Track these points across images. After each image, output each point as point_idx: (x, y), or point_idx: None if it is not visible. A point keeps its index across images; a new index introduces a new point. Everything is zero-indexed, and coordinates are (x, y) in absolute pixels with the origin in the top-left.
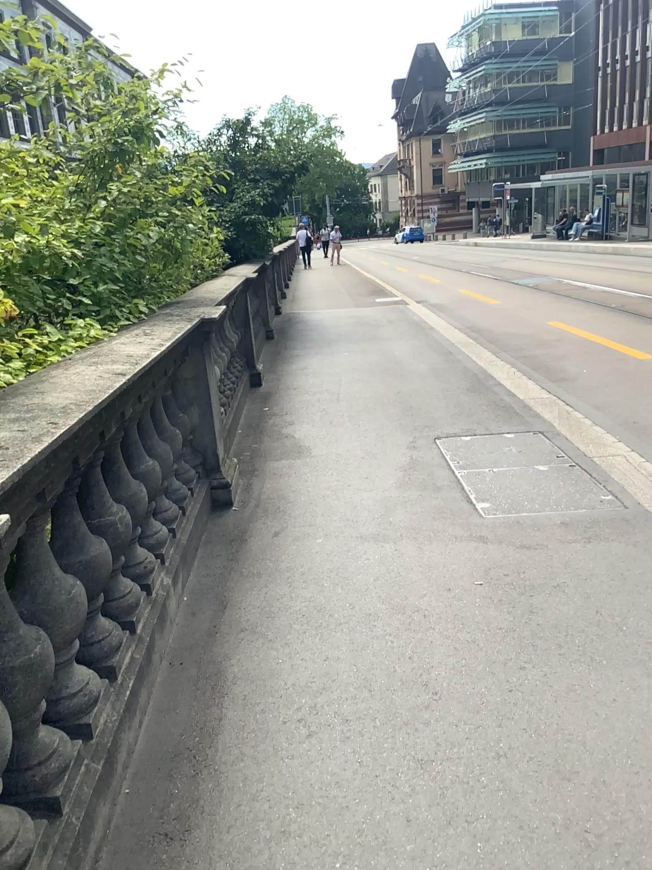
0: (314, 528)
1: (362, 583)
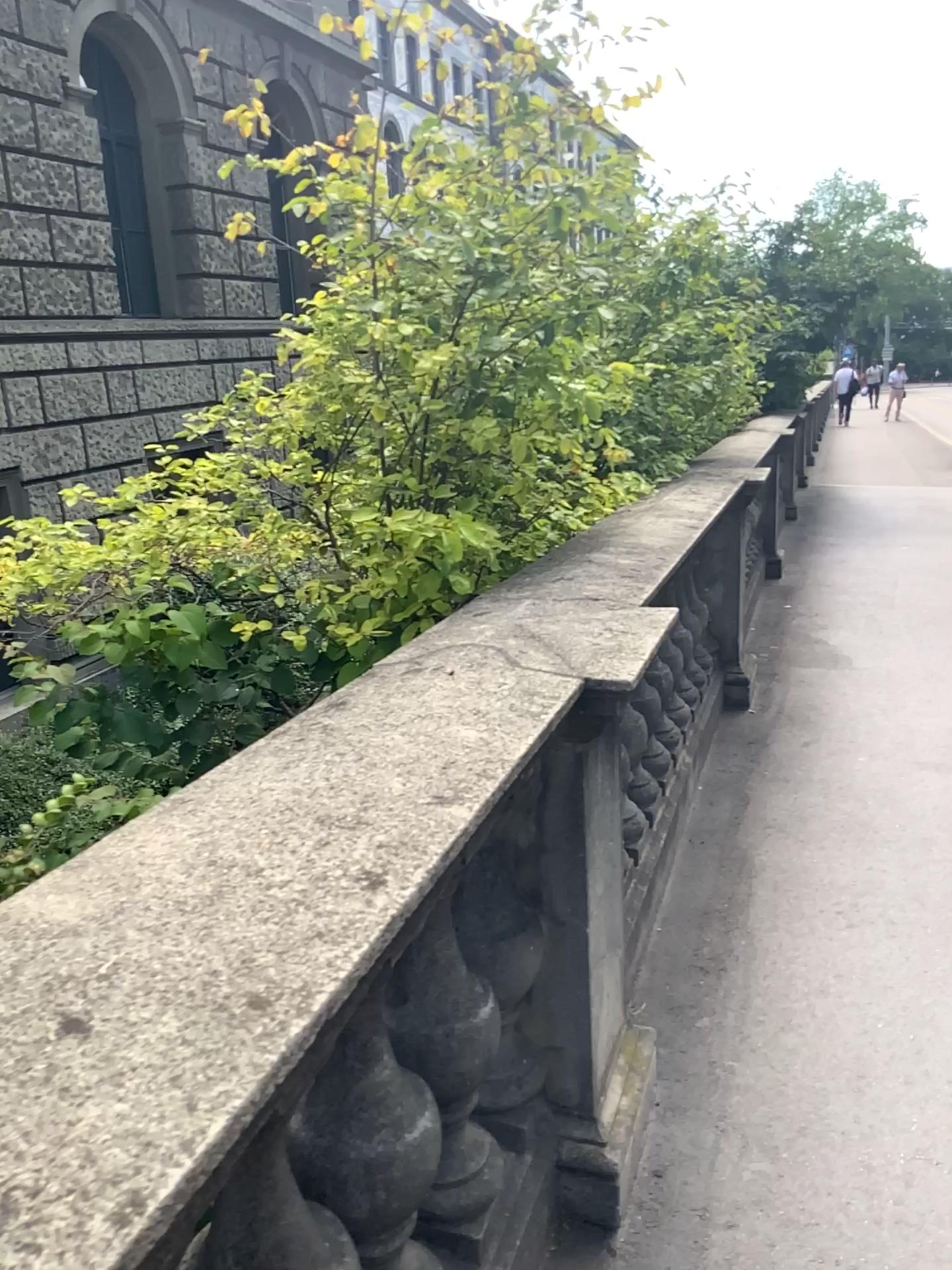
0: (859, 744)
1: (922, 811)
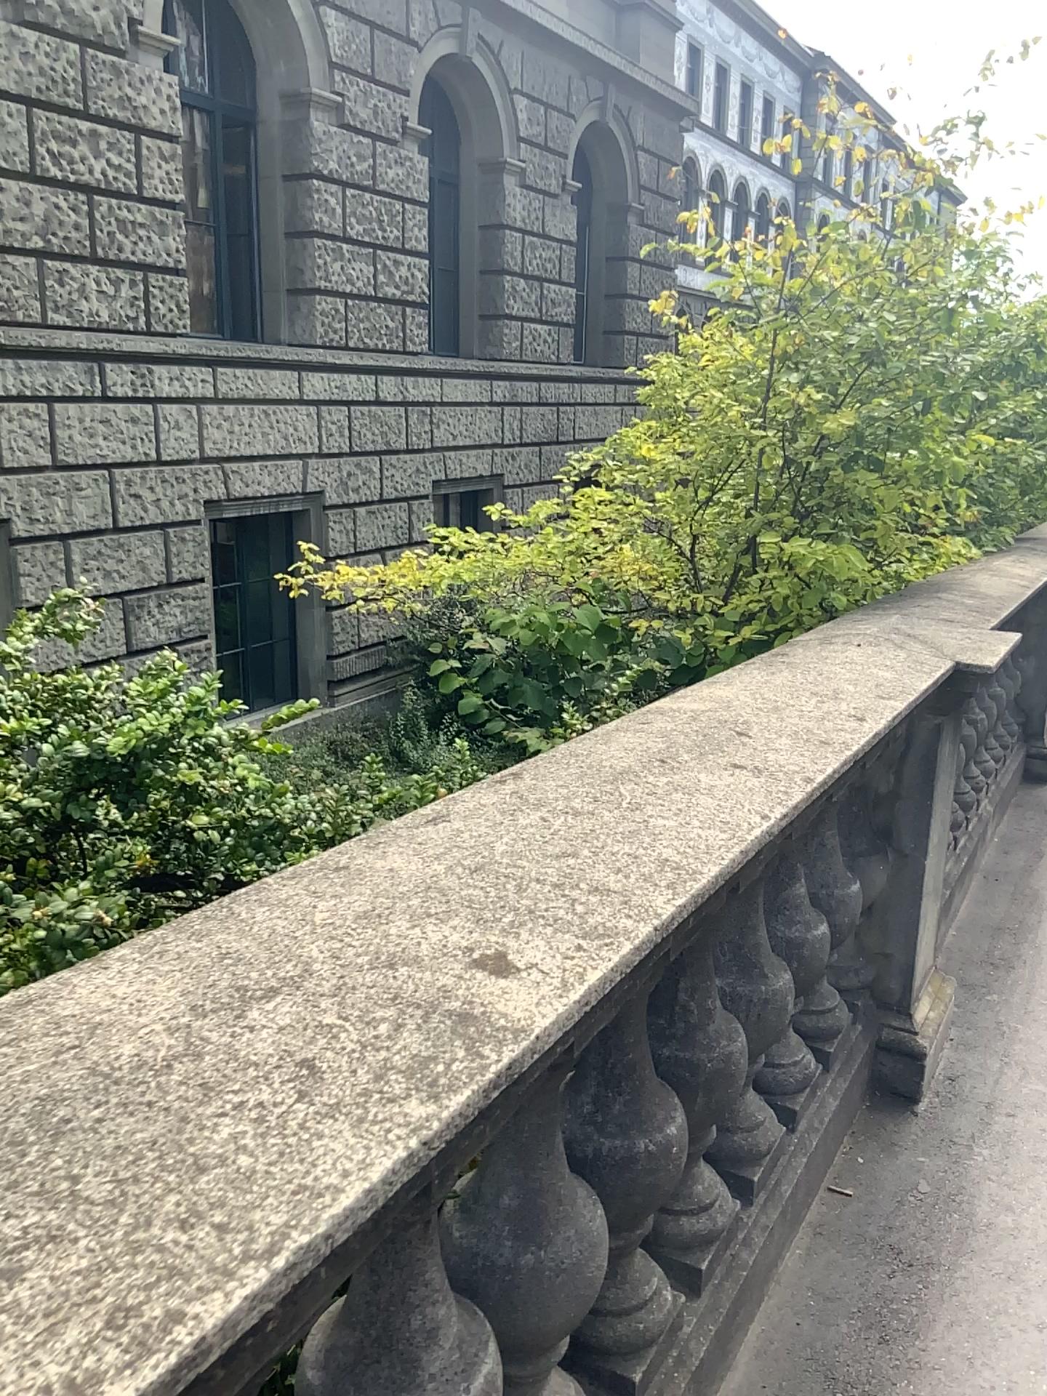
0: None
1: None
